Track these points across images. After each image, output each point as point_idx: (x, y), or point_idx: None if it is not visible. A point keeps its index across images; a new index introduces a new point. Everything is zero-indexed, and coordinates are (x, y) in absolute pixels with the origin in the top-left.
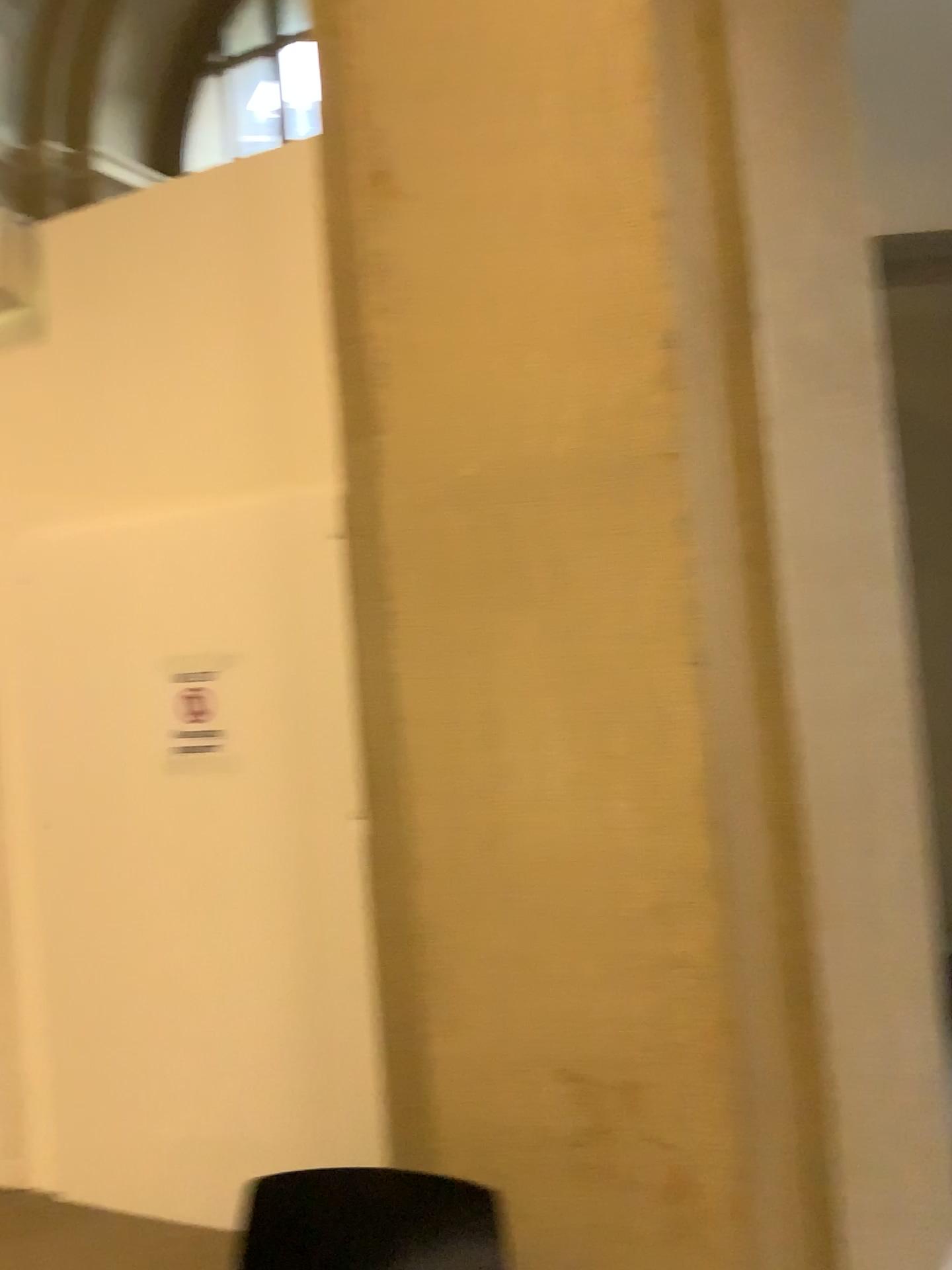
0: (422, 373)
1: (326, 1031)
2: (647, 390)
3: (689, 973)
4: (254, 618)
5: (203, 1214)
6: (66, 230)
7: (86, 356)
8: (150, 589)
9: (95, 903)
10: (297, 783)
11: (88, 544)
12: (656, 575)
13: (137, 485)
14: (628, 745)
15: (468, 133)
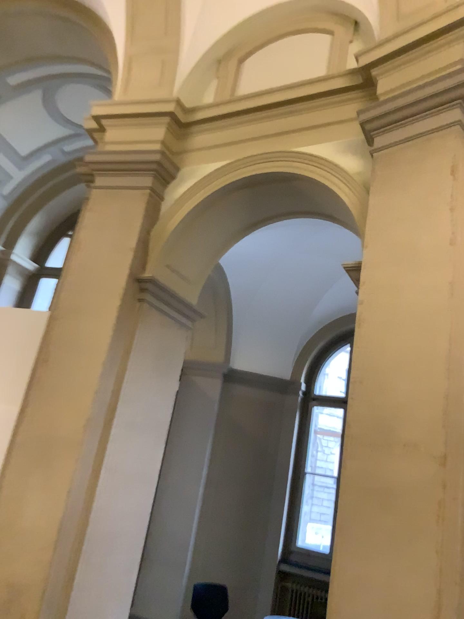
0: (38, 406)
1: None
2: (79, 428)
3: (41, 566)
4: None
5: None
6: None
7: None
8: None
9: None
10: None
11: None
12: (67, 469)
13: None
14: (48, 507)
15: (66, 358)
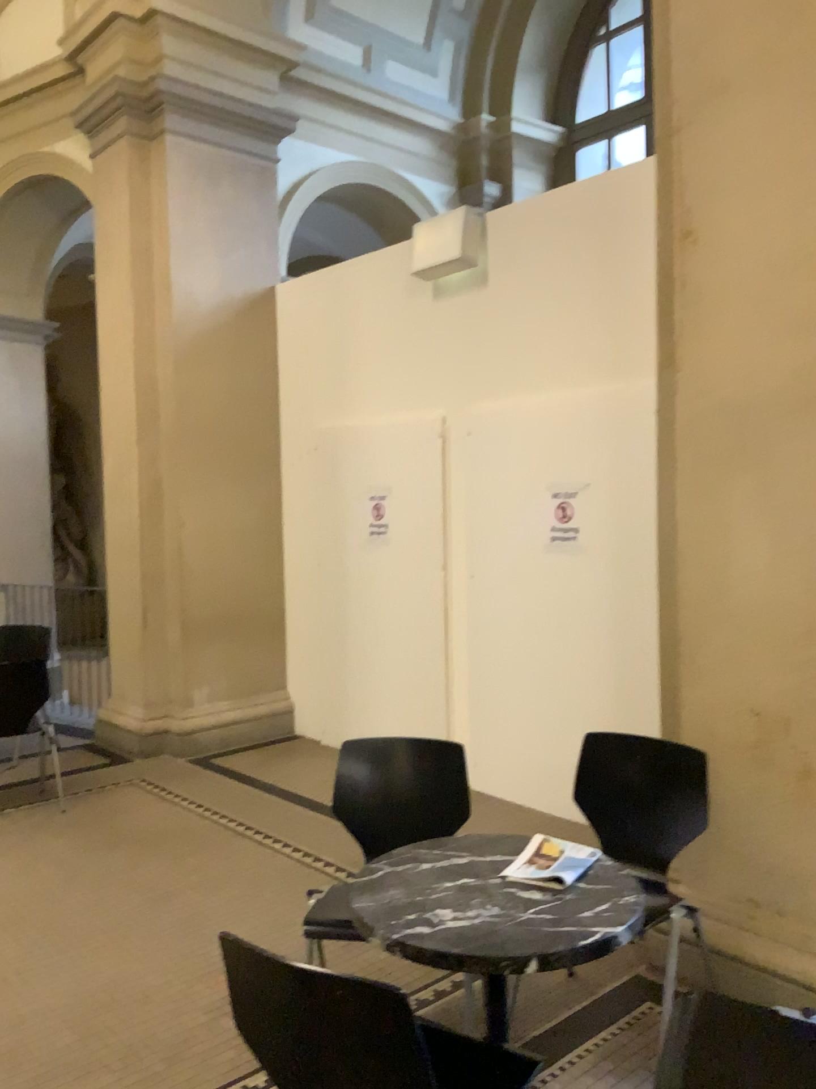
0: (701, 341)
1: (633, 711)
2: None
3: None
4: (605, 460)
5: (554, 807)
6: (505, 216)
7: (513, 295)
8: (544, 440)
9: (502, 624)
10: (625, 562)
11: (509, 411)
12: None
13: (539, 376)
14: (795, 544)
15: (734, 210)
